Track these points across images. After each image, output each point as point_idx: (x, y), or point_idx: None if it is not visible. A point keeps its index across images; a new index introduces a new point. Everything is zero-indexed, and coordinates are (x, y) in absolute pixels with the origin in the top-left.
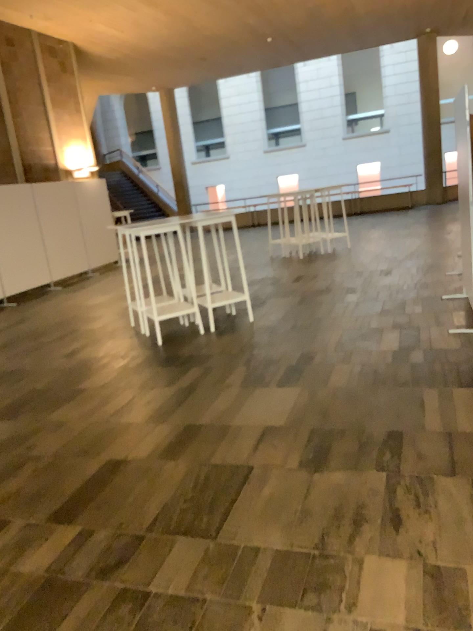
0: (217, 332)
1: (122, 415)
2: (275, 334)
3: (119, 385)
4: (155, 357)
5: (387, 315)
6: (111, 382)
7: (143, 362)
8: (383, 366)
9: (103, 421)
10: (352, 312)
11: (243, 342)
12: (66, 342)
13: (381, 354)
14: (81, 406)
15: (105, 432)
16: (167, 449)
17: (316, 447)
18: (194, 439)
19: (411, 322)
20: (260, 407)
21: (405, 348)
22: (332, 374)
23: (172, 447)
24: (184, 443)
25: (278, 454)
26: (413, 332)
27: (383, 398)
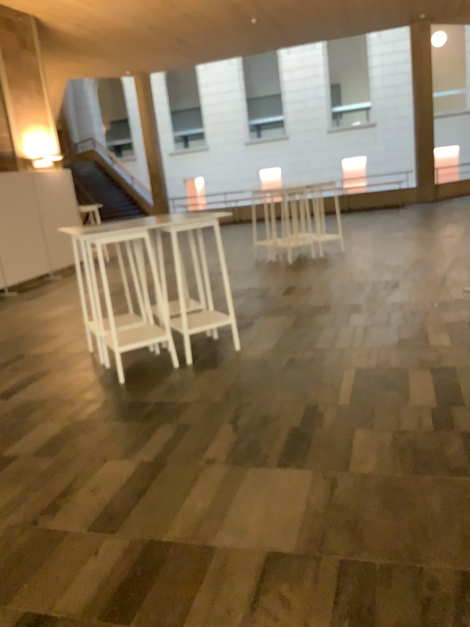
0: (194, 364)
1: (56, 512)
2: (267, 371)
3: (61, 451)
4: (114, 403)
5: (408, 347)
6: (50, 446)
7: (98, 411)
8: (420, 434)
9: (27, 525)
10: (361, 342)
11: (228, 382)
12: (4, 375)
13: (414, 411)
14: (2, 489)
15: (26, 548)
16: (114, 596)
17: (350, 605)
18: (157, 574)
19: (441, 360)
20: (254, 506)
21: (444, 402)
22: (352, 447)
23: (122, 590)
24: (141, 583)
25: (291, 619)
26: (448, 376)
27: (434, 497)
